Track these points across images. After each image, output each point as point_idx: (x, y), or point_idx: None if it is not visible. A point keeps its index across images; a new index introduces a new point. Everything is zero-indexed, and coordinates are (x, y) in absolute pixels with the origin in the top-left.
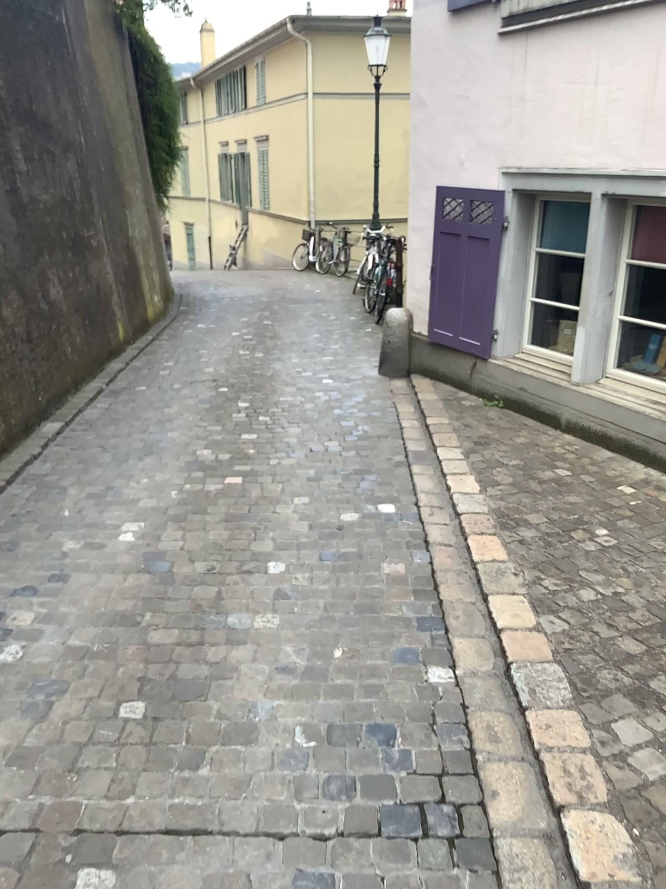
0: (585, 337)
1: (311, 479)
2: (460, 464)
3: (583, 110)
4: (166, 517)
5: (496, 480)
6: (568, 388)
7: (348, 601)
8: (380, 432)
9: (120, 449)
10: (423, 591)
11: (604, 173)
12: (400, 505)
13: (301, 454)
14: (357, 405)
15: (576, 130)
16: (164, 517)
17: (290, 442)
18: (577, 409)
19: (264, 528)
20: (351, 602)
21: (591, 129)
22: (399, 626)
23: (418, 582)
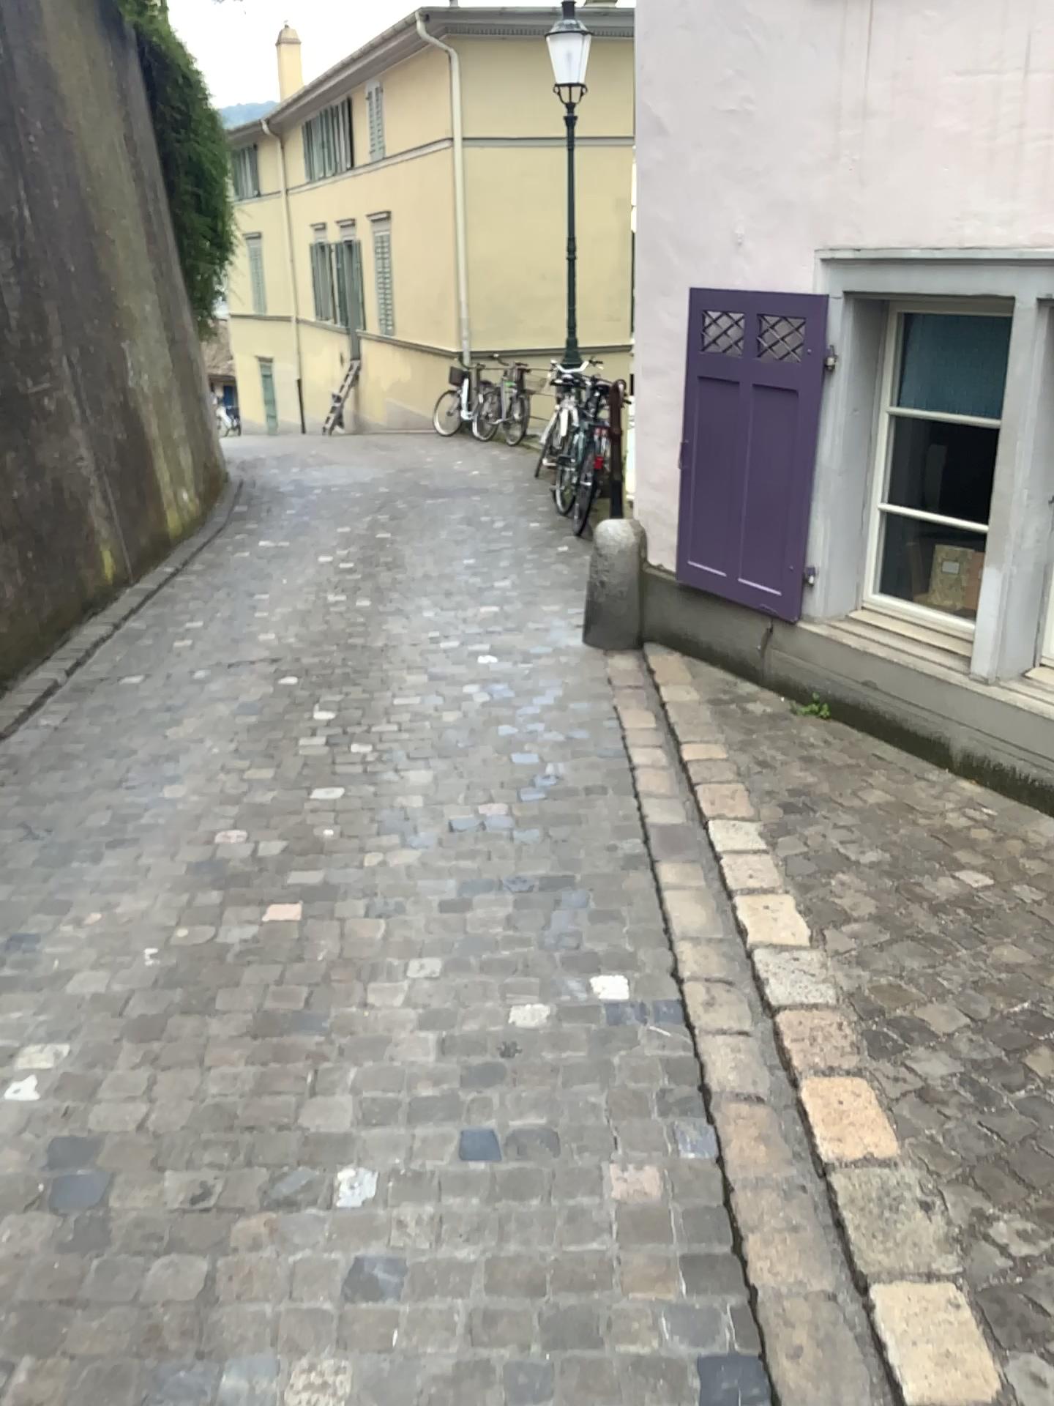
0: (1000, 586)
1: (448, 910)
2: (759, 863)
3: (999, 127)
4: (121, 1029)
5: (840, 908)
6: (965, 687)
7: (525, 1305)
8: (590, 781)
9: (61, 834)
10: (706, 1261)
11: (1045, 255)
12: (638, 980)
13: (428, 843)
14: (544, 715)
15: (982, 168)
16: (117, 1030)
17: (409, 809)
18: (986, 732)
19: (337, 1057)
20: (533, 1307)
21: (1016, 166)
22: (653, 1399)
23: (693, 1227)
